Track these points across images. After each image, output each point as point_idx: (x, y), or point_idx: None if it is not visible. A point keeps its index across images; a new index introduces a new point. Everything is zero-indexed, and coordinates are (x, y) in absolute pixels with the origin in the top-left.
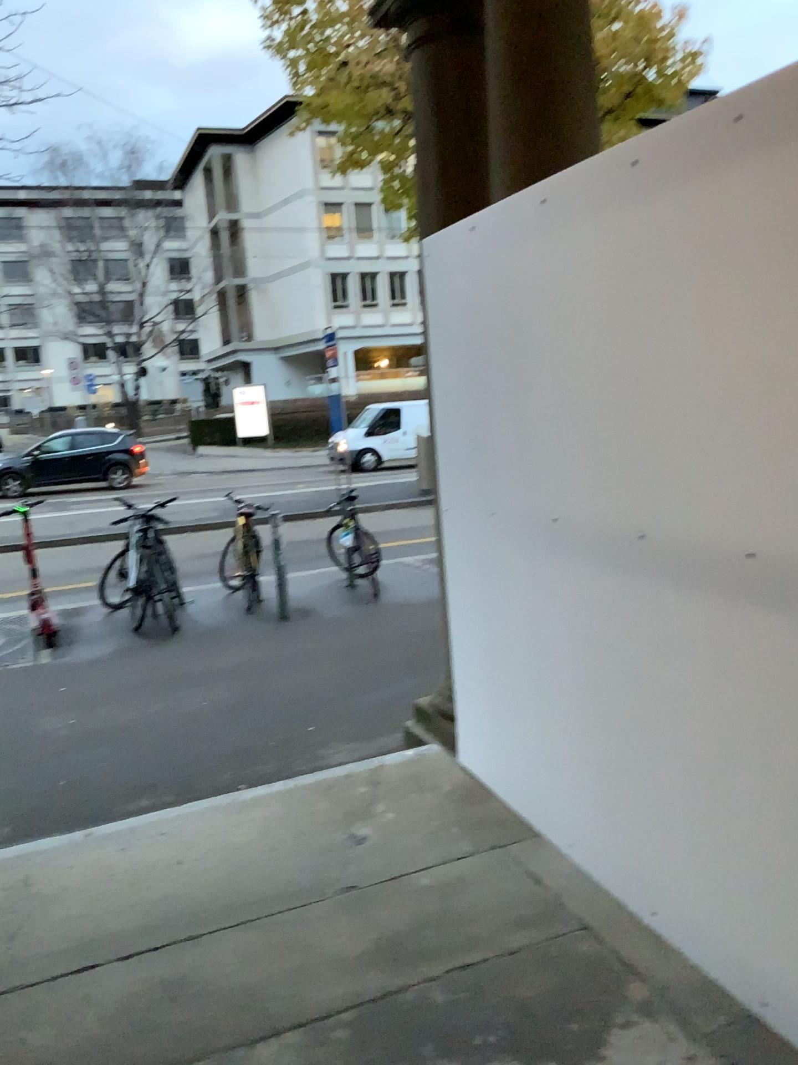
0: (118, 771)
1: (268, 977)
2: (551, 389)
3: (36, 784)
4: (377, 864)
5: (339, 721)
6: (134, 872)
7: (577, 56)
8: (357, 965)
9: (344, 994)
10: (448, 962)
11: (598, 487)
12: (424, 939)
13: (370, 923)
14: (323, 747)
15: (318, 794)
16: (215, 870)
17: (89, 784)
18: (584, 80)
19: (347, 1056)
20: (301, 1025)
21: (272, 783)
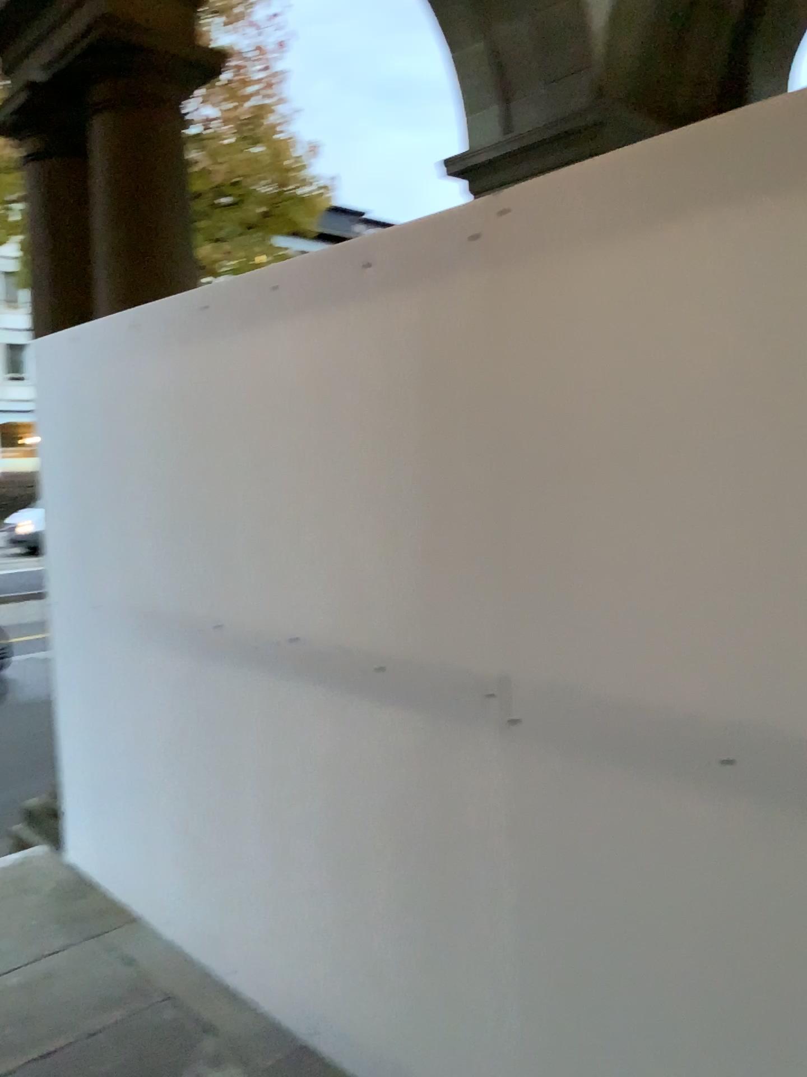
0: None
1: None
2: (145, 488)
3: None
4: None
5: None
6: None
7: (173, 194)
8: None
9: None
10: (24, 1056)
11: (184, 579)
12: (1, 1039)
13: None
14: None
15: None
16: None
17: None
18: (179, 215)
19: None
20: None
21: None
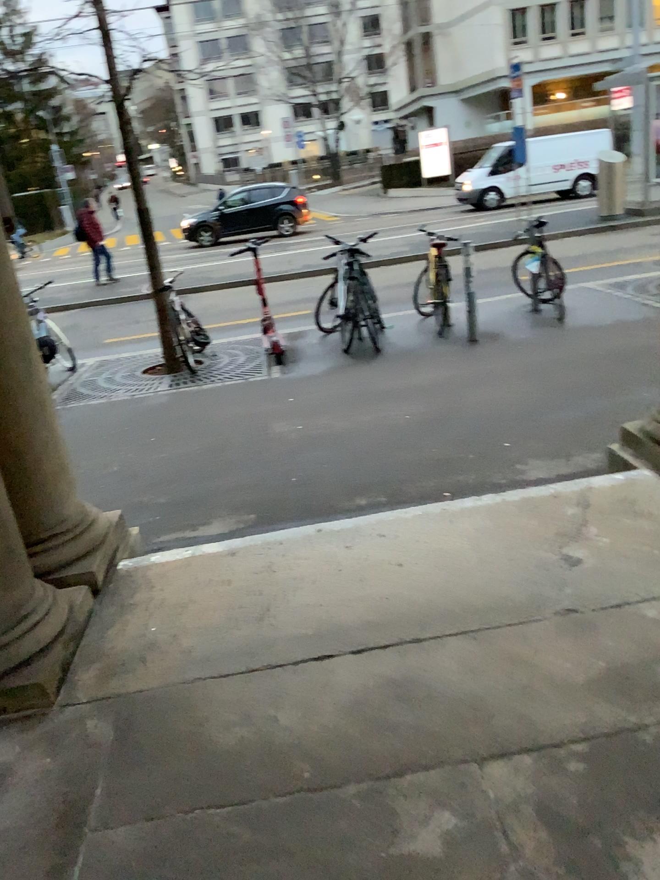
0: (339, 474)
1: (494, 695)
2: None
3: (274, 481)
4: (595, 590)
5: (536, 438)
6: (360, 572)
7: None
8: (585, 698)
9: (574, 727)
10: None
11: None
12: (656, 679)
13: (594, 654)
14: (522, 462)
15: (526, 512)
16: (433, 579)
17: (316, 484)
18: None
19: (583, 794)
20: (531, 751)
21: (475, 493)
